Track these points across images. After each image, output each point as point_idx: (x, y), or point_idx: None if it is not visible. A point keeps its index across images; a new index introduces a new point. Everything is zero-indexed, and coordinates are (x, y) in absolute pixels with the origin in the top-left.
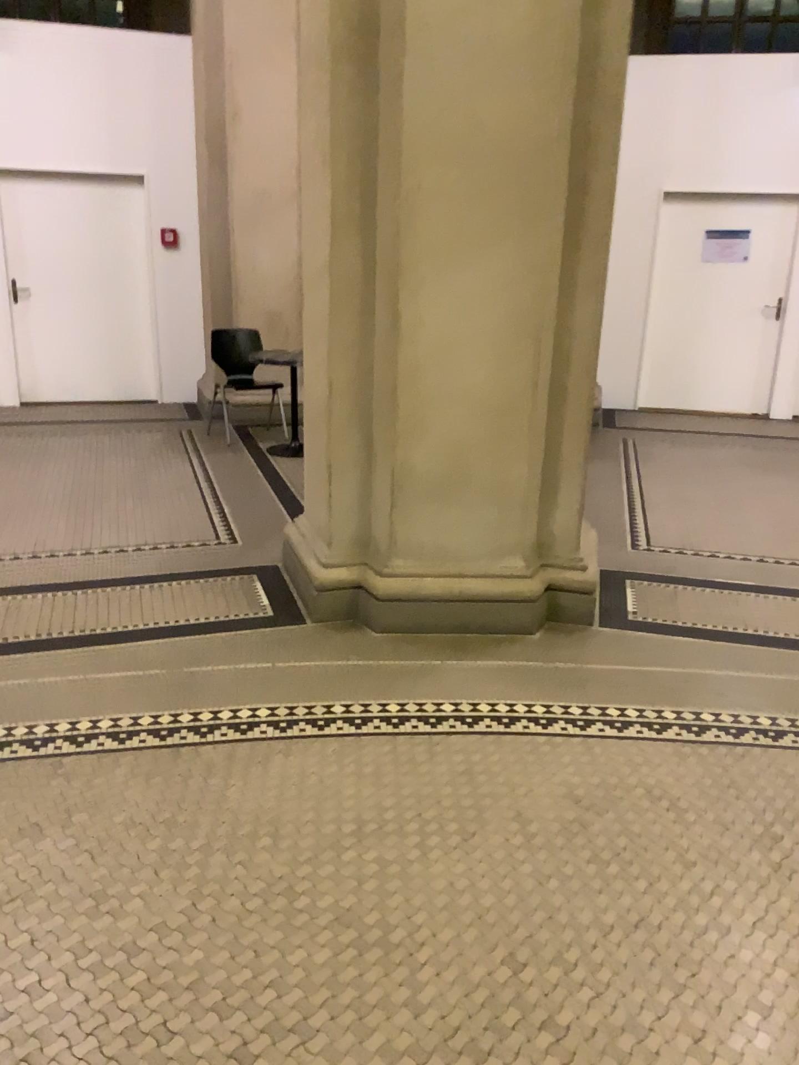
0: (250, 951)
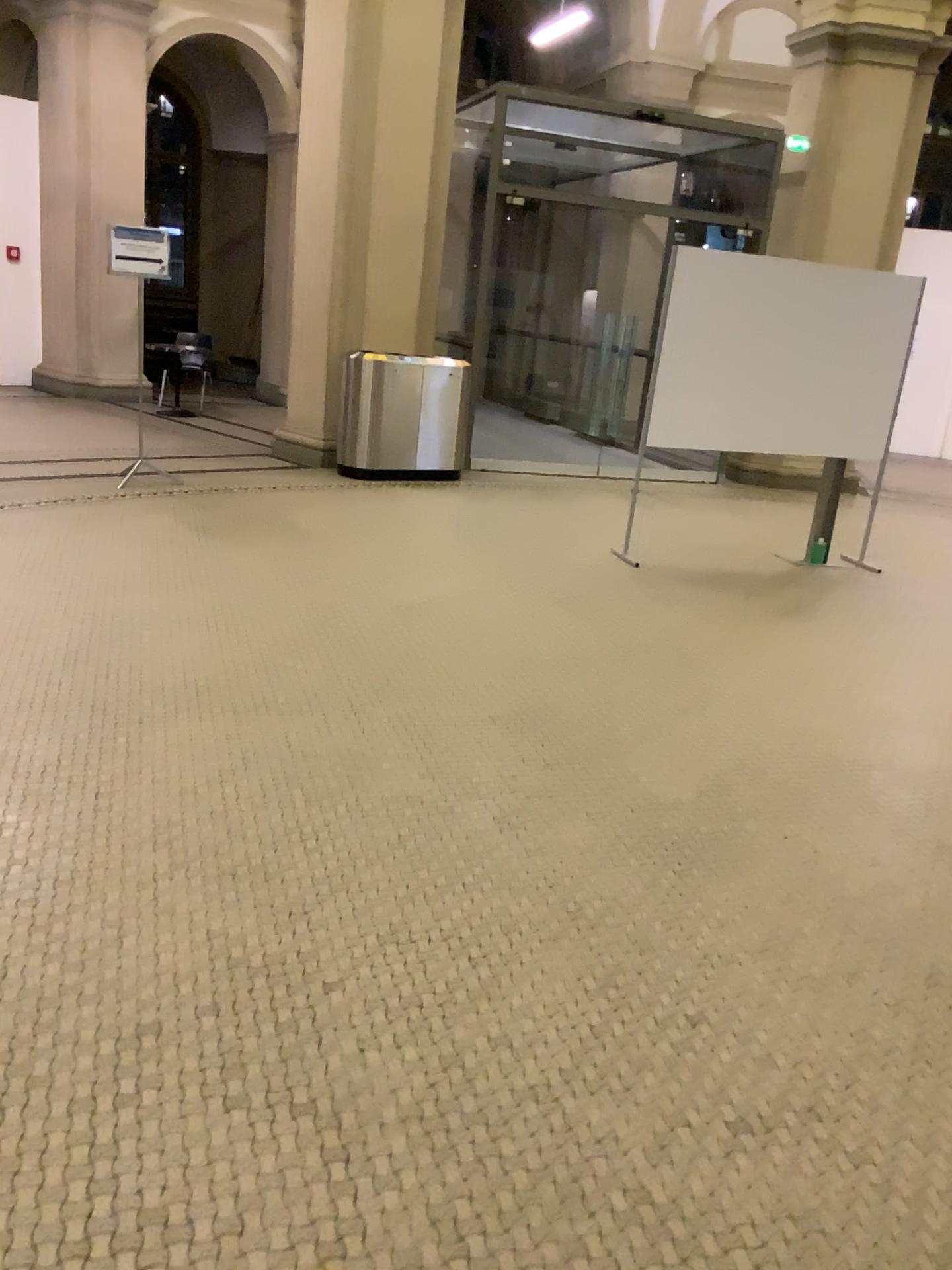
0: None
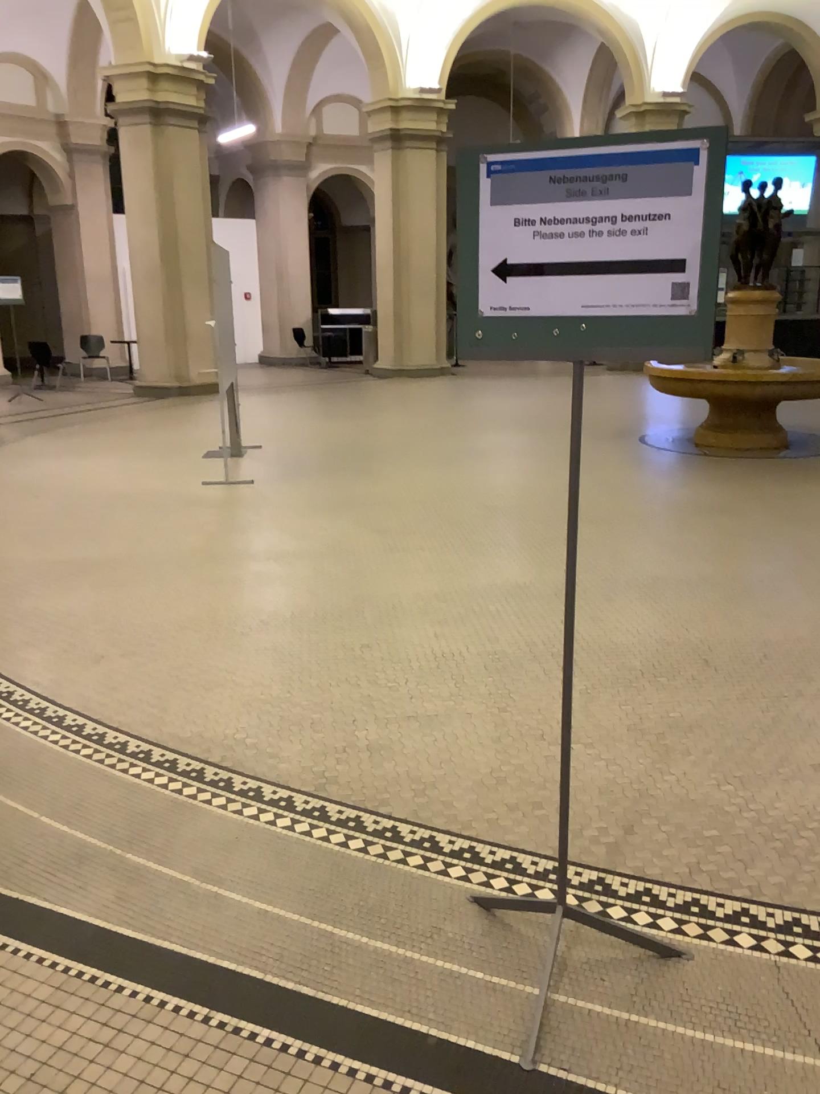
0: (321, 663)
